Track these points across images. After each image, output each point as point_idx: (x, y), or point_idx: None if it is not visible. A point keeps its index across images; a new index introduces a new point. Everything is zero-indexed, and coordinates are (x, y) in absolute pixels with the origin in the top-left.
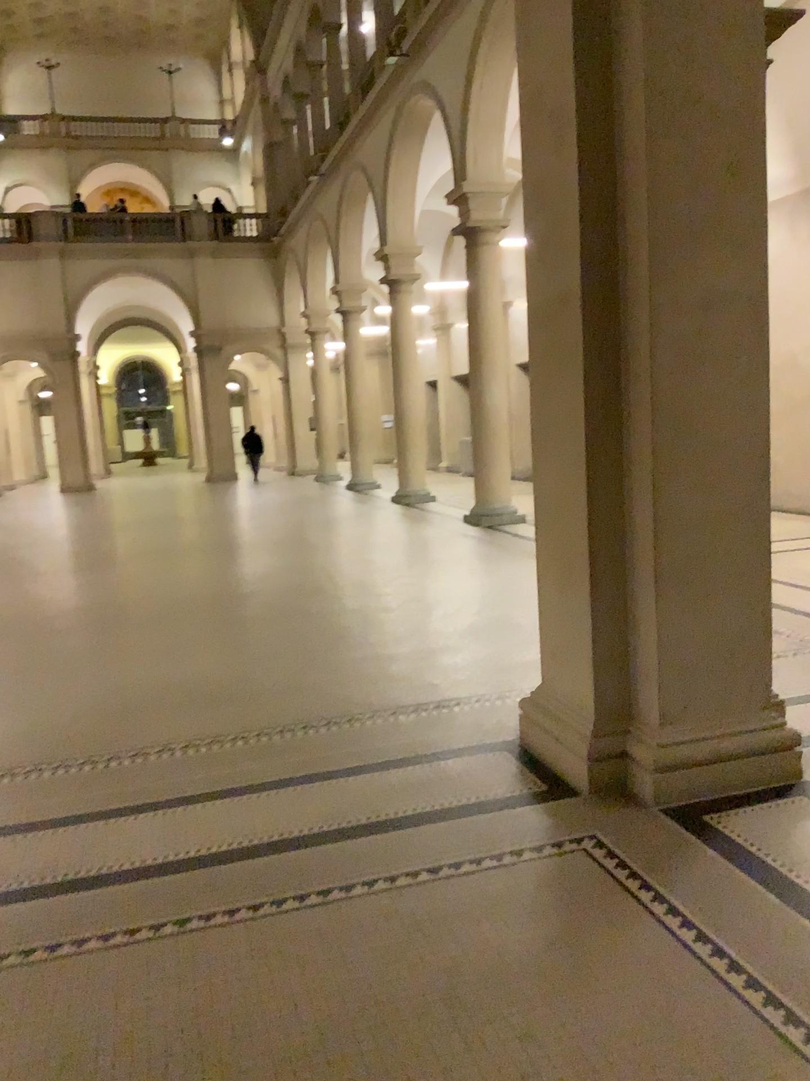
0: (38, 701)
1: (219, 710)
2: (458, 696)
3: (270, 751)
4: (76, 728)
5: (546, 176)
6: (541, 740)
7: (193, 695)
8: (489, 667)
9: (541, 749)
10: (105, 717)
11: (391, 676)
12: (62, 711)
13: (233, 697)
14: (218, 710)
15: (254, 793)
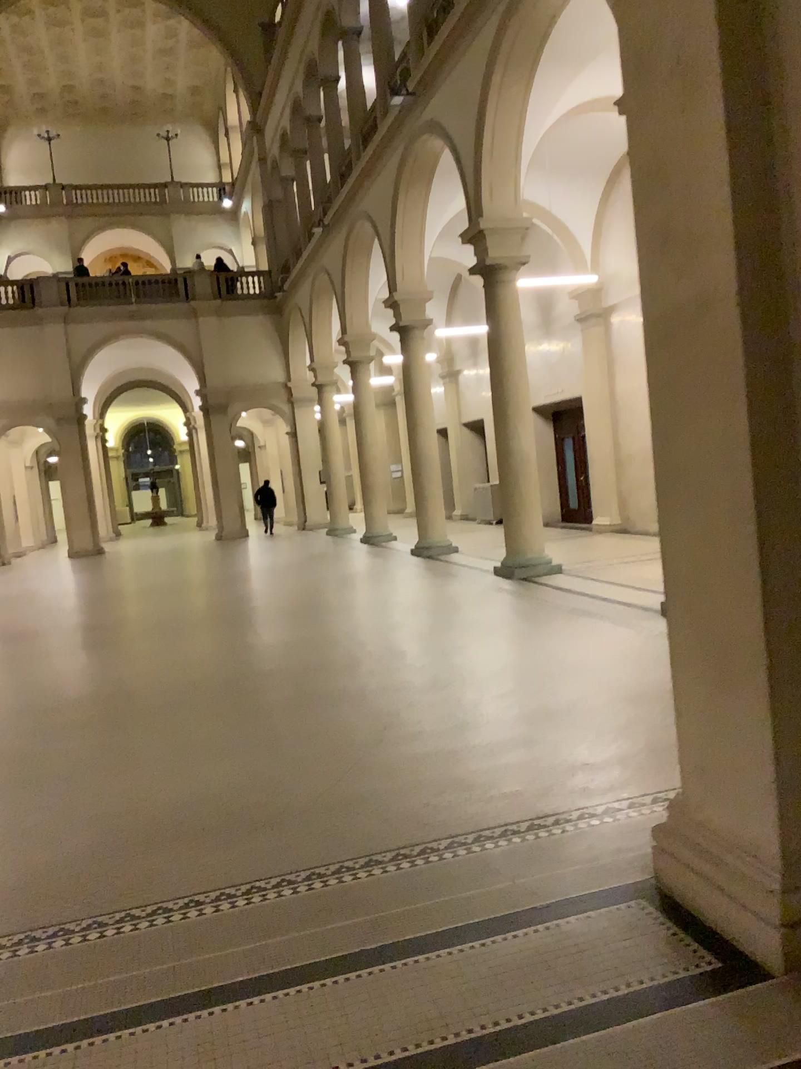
0: (35, 833)
1: (257, 837)
2: (550, 808)
3: (328, 900)
4: (81, 870)
5: (664, 153)
6: (688, 882)
7: (223, 817)
8: (580, 765)
9: (689, 895)
10: (117, 851)
11: (462, 781)
12: (64, 844)
13: (272, 818)
14: (255, 837)
15: (316, 976)
